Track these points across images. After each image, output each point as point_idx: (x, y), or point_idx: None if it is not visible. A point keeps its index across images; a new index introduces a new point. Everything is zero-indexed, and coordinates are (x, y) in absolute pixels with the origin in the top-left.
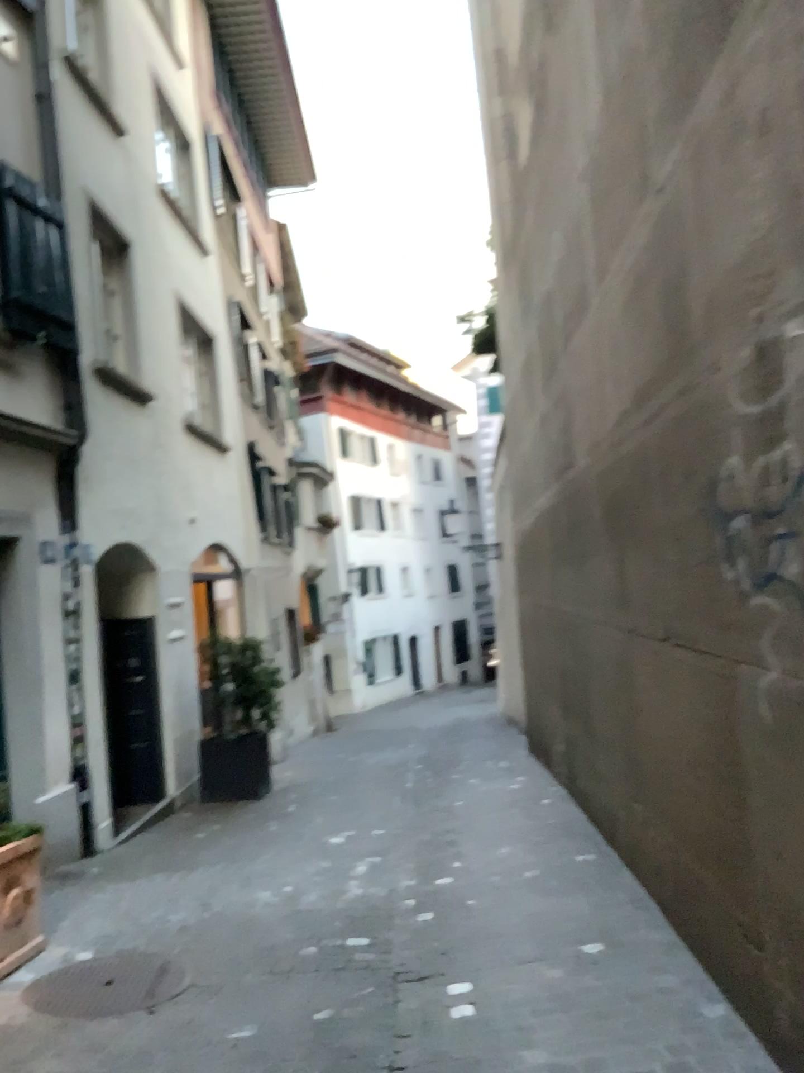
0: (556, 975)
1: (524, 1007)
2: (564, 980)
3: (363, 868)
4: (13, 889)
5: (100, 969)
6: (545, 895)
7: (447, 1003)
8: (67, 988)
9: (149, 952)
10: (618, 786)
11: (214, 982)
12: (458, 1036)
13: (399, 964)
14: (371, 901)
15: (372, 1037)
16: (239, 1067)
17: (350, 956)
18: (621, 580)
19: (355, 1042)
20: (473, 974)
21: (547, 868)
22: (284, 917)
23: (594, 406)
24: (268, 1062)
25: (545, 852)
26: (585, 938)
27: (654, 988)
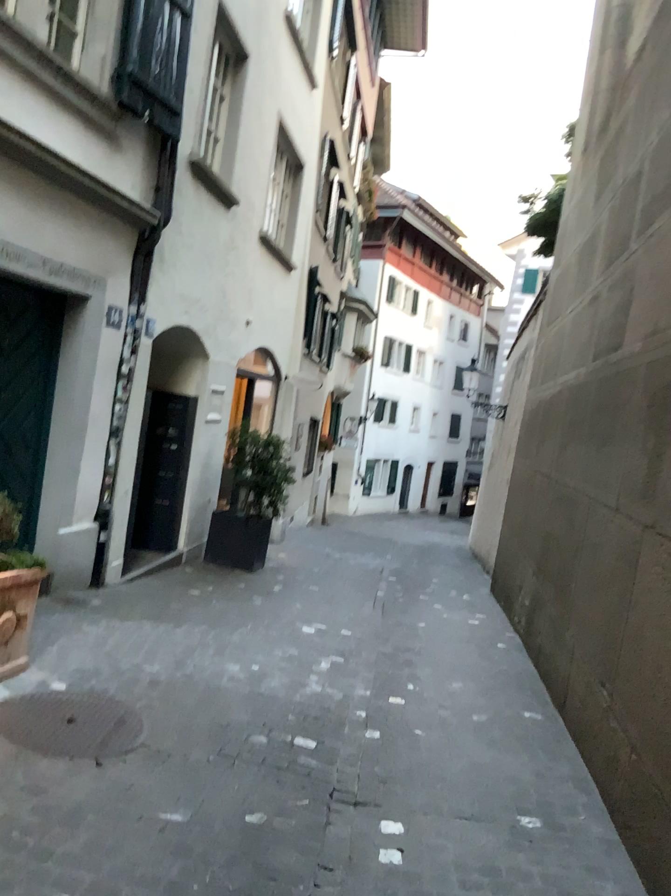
0: (491, 845)
1: (455, 876)
2: (498, 854)
3: (326, 669)
4: (7, 613)
5: (67, 705)
6: (490, 747)
7: (377, 844)
8: (34, 717)
9: (115, 700)
10: (586, 665)
11: (165, 750)
12: (382, 889)
13: (340, 784)
14: (326, 706)
15: (297, 861)
16: (162, 856)
17: (295, 760)
18: (649, 473)
19: (279, 862)
20: (409, 818)
21: (496, 719)
22: (244, 699)
23: (666, 292)
24: (190, 859)
25: (497, 701)
26: (525, 809)
27: (591, 894)
